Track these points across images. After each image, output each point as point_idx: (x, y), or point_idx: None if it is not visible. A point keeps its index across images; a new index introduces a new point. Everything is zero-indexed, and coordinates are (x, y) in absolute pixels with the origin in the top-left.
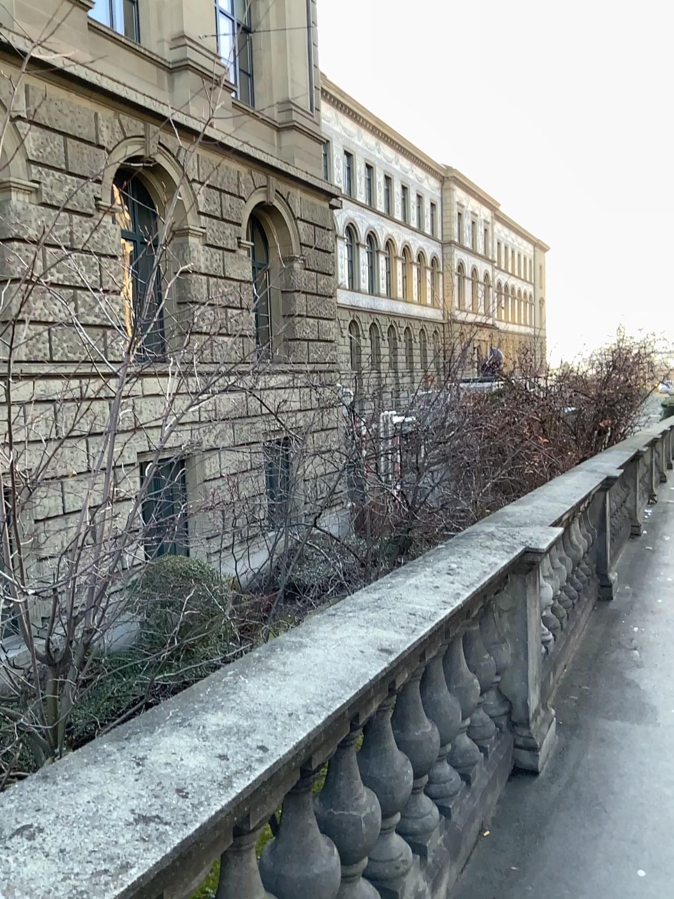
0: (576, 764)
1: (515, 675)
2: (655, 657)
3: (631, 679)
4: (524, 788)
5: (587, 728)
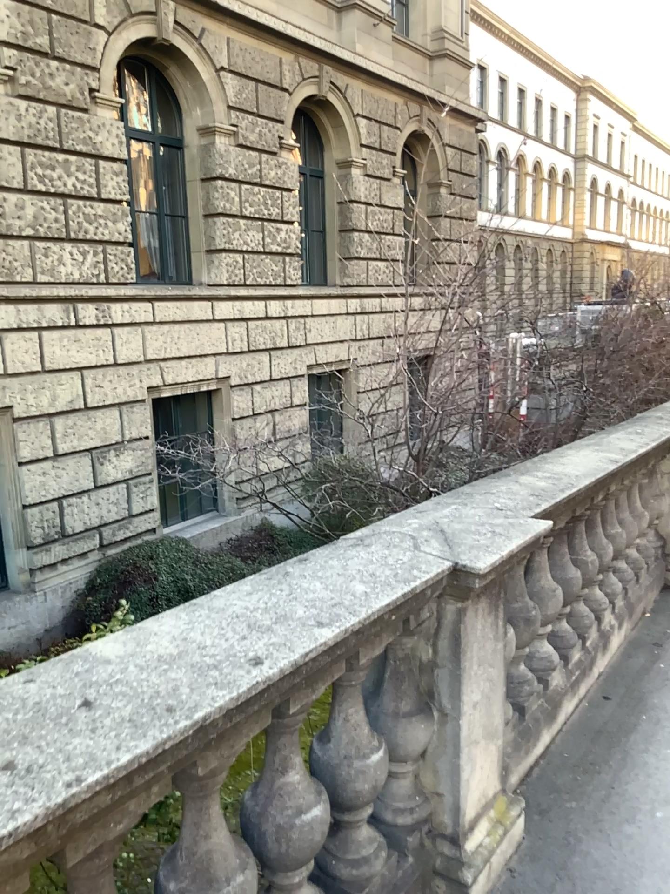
0: None
1: None
2: None
3: None
4: None
5: None
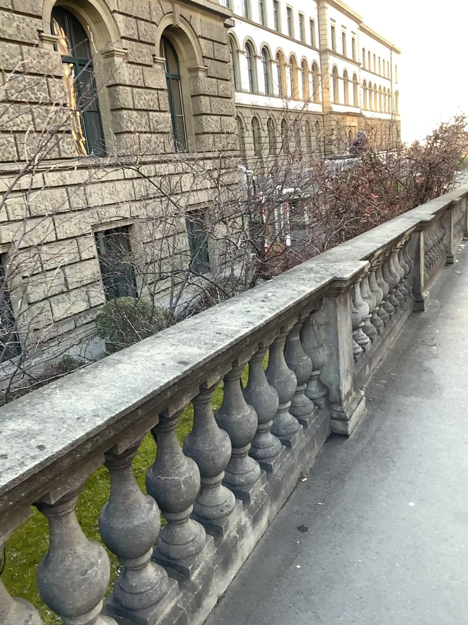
0: (375, 429)
1: (330, 369)
2: (446, 350)
3: (426, 366)
4: (334, 447)
5: (388, 402)
